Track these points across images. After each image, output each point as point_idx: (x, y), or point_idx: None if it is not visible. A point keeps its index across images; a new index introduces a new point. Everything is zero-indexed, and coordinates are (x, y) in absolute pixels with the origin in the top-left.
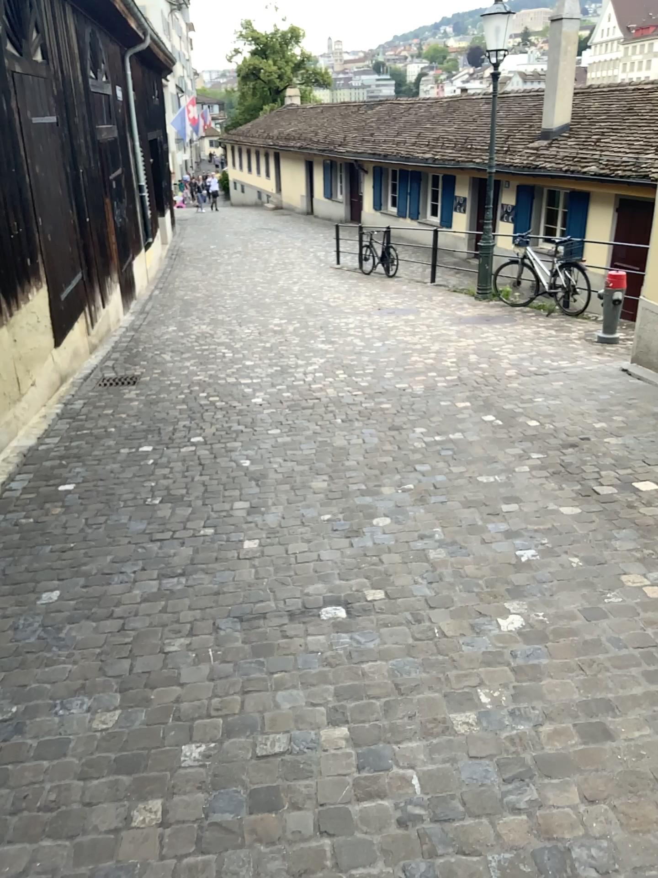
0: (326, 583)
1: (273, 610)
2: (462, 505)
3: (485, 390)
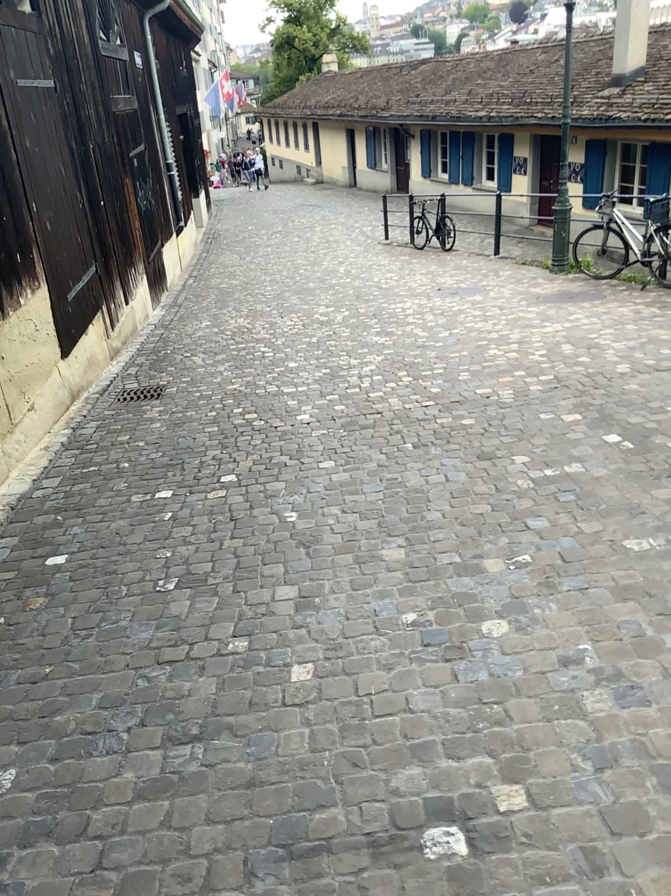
0: (425, 768)
1: (341, 831)
2: (610, 596)
3: (597, 398)
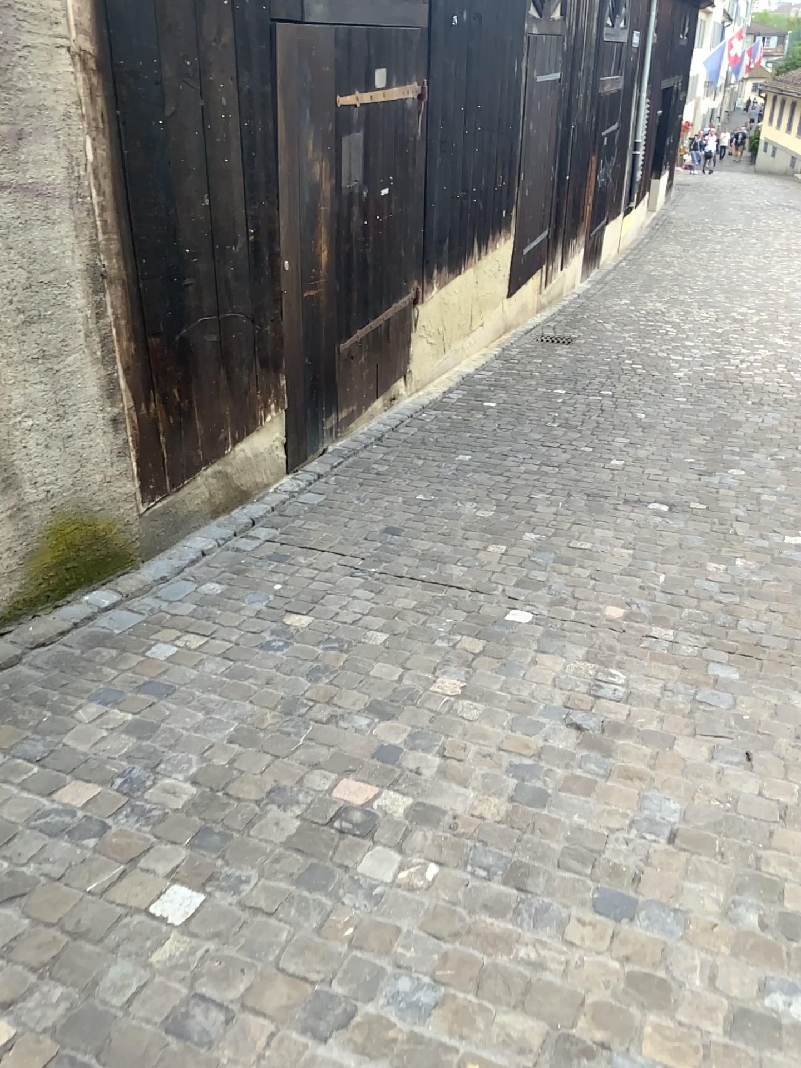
0: (664, 490)
1: (615, 494)
2: None
3: None
